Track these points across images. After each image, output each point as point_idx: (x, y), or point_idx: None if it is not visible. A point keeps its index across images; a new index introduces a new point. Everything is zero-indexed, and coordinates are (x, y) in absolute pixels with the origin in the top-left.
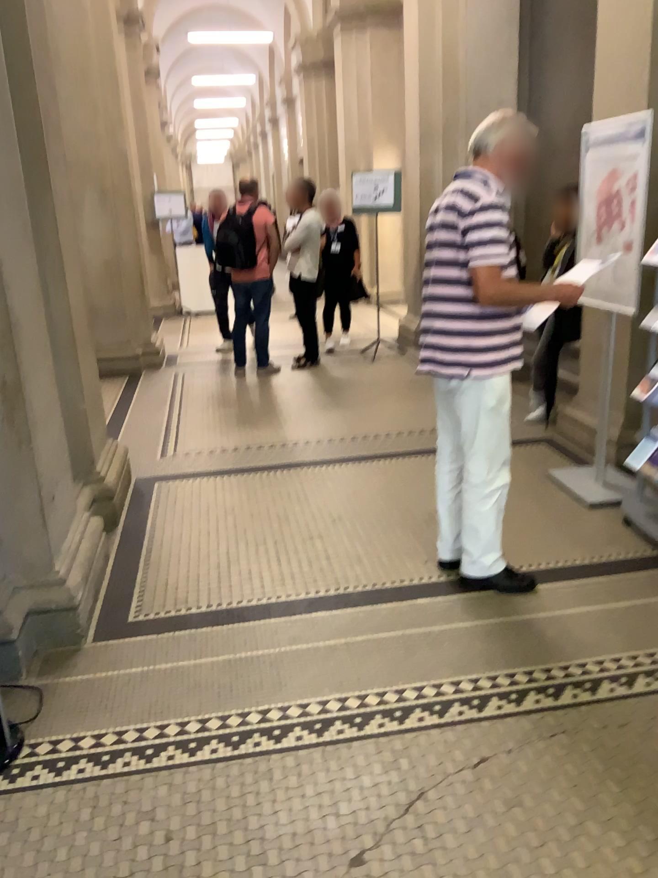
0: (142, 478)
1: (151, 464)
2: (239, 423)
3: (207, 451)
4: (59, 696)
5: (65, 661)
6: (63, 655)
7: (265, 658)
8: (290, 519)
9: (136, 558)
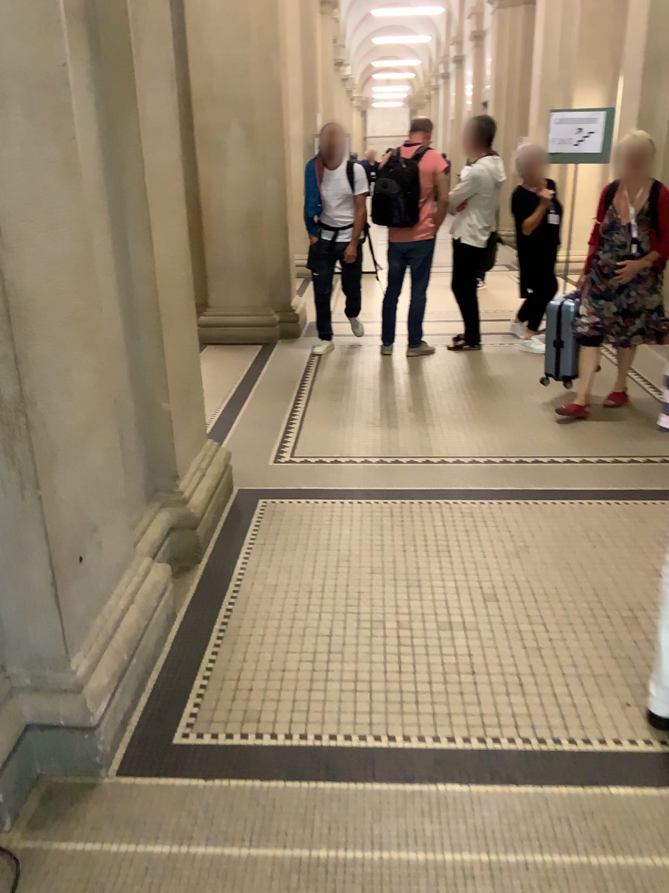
0: (249, 492)
1: (263, 472)
2: (378, 423)
3: (333, 460)
4: (48, 881)
5: (76, 805)
6: (75, 797)
7: (358, 867)
8: (426, 587)
9: (215, 621)
